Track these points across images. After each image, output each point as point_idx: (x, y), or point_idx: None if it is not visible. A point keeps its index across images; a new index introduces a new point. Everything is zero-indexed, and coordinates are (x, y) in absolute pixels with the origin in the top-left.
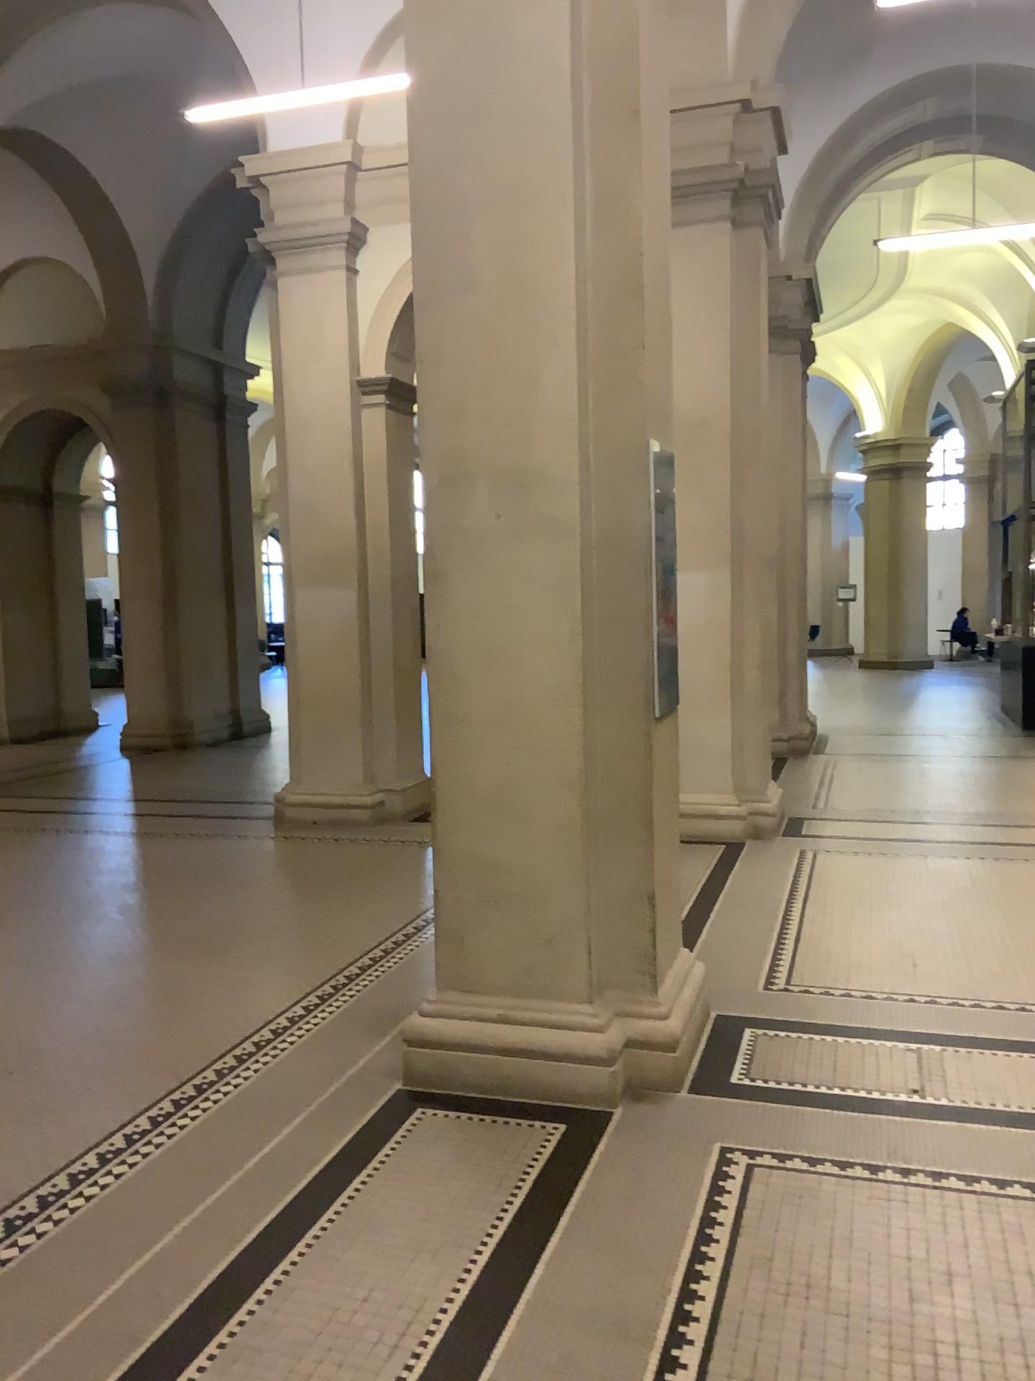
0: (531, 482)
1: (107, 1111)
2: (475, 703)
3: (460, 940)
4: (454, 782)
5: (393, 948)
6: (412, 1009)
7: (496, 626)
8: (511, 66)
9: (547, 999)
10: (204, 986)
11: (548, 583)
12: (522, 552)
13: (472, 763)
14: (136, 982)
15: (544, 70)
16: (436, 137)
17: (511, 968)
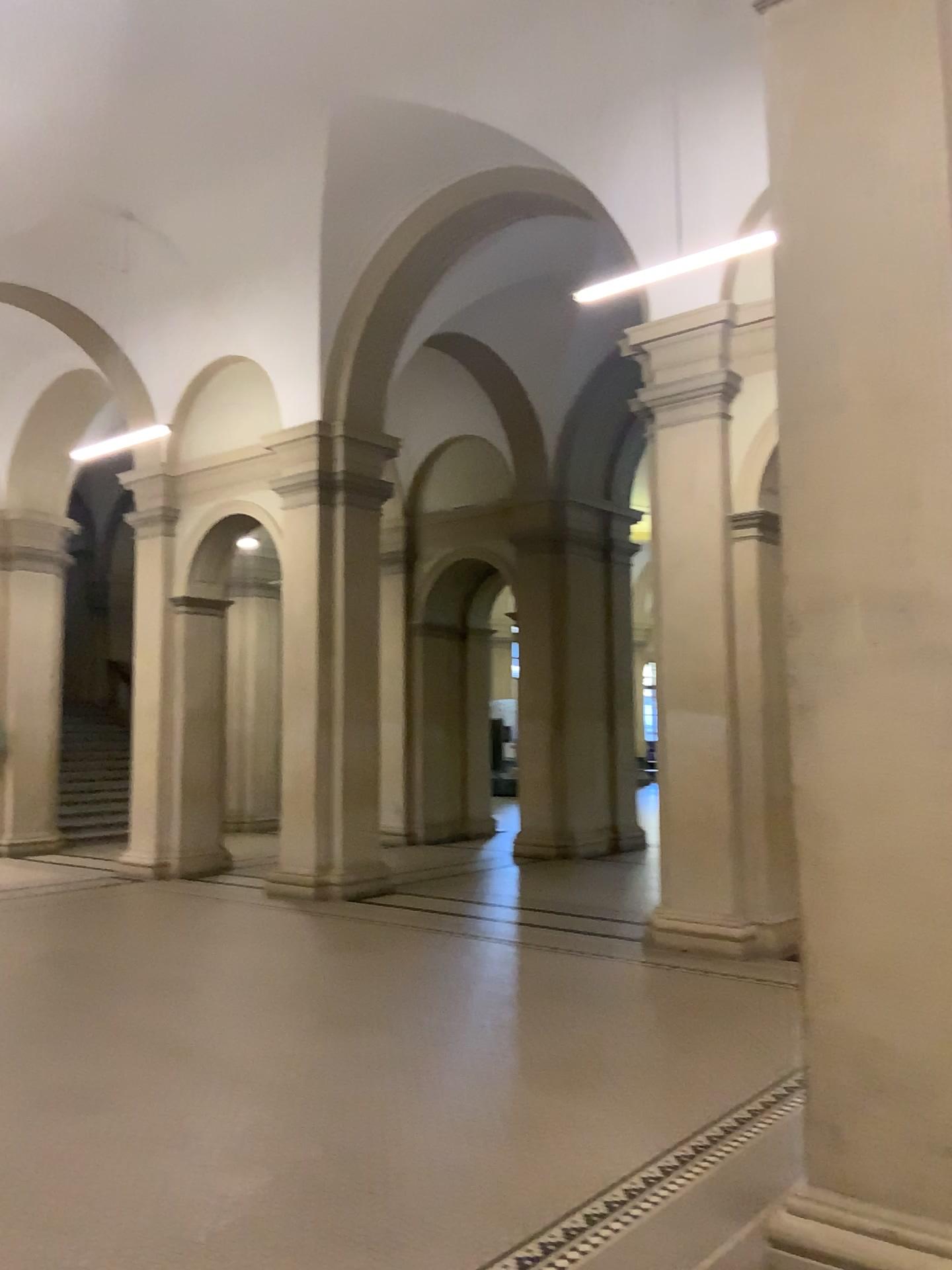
0: (911, 607)
1: (452, 1260)
2: (850, 851)
3: (836, 1126)
4: (827, 939)
5: (762, 1109)
6: (781, 1194)
7: (873, 766)
8: (878, 188)
9: (947, 1219)
10: (562, 1126)
11: (934, 719)
12: (903, 684)
13: (847, 919)
14: (497, 1110)
15: (914, 185)
16: (799, 268)
17: (900, 1171)
